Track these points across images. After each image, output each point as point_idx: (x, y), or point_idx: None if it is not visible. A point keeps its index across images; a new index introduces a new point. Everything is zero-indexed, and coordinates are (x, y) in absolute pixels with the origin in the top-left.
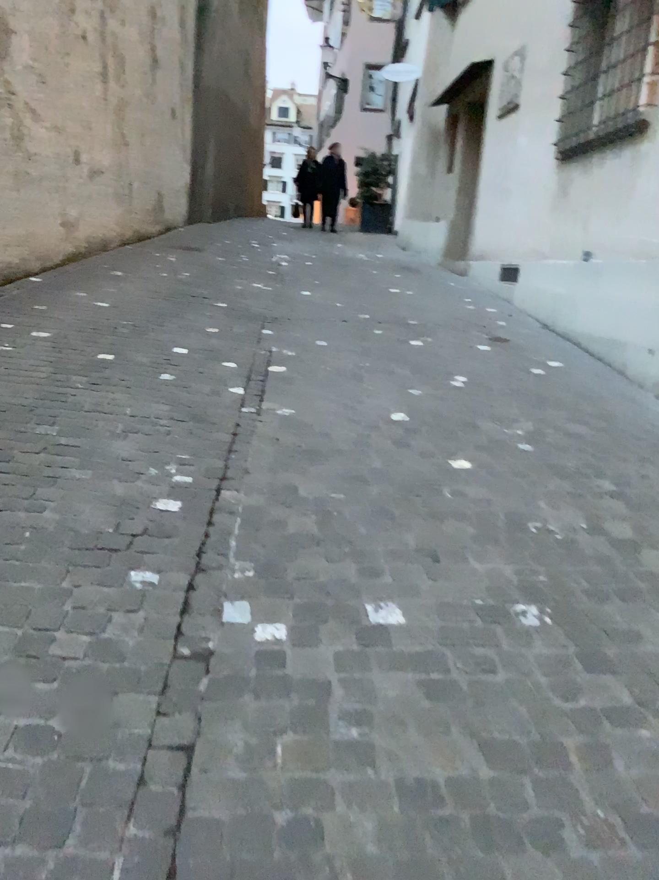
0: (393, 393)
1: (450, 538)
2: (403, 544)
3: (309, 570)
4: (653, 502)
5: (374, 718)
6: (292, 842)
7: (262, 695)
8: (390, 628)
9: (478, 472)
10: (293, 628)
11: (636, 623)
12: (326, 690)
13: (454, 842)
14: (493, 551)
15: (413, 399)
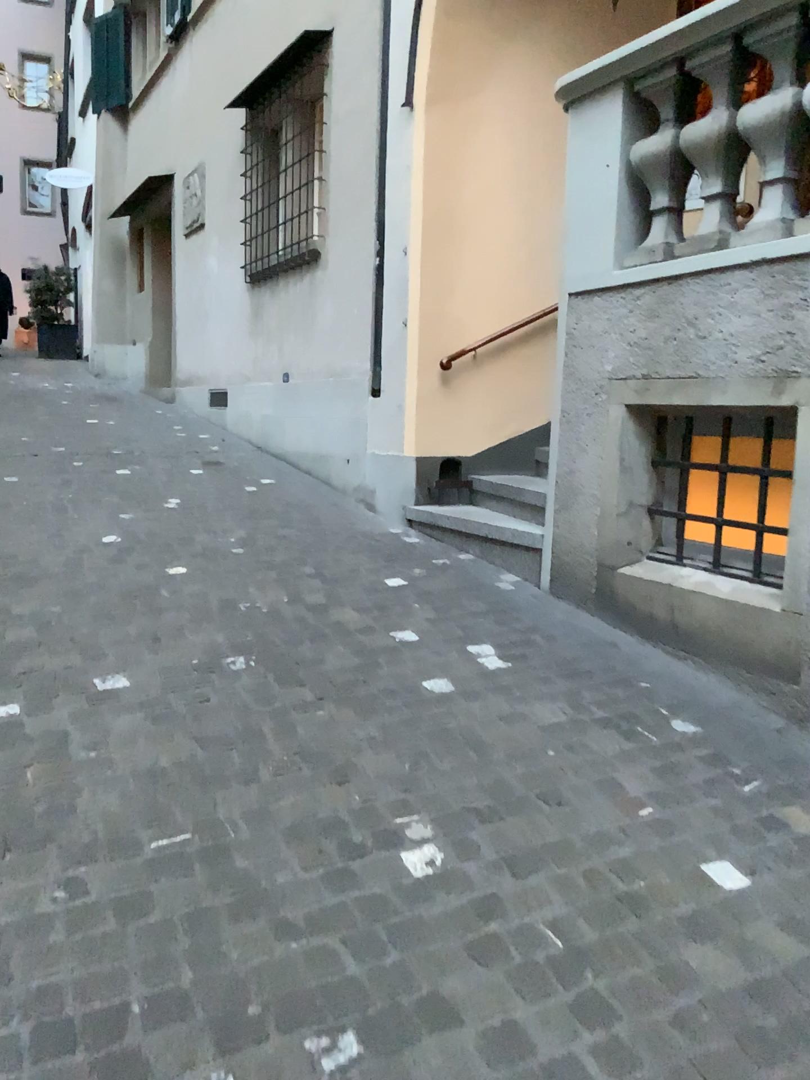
0: (101, 519)
1: (166, 623)
2: (123, 633)
3: (35, 663)
4: (344, 577)
5: (109, 741)
6: (51, 814)
7: (7, 745)
8: (117, 688)
9: (191, 573)
10: (27, 702)
11: (321, 654)
12: (65, 733)
13: (179, 791)
14: (205, 626)
15: (122, 521)
